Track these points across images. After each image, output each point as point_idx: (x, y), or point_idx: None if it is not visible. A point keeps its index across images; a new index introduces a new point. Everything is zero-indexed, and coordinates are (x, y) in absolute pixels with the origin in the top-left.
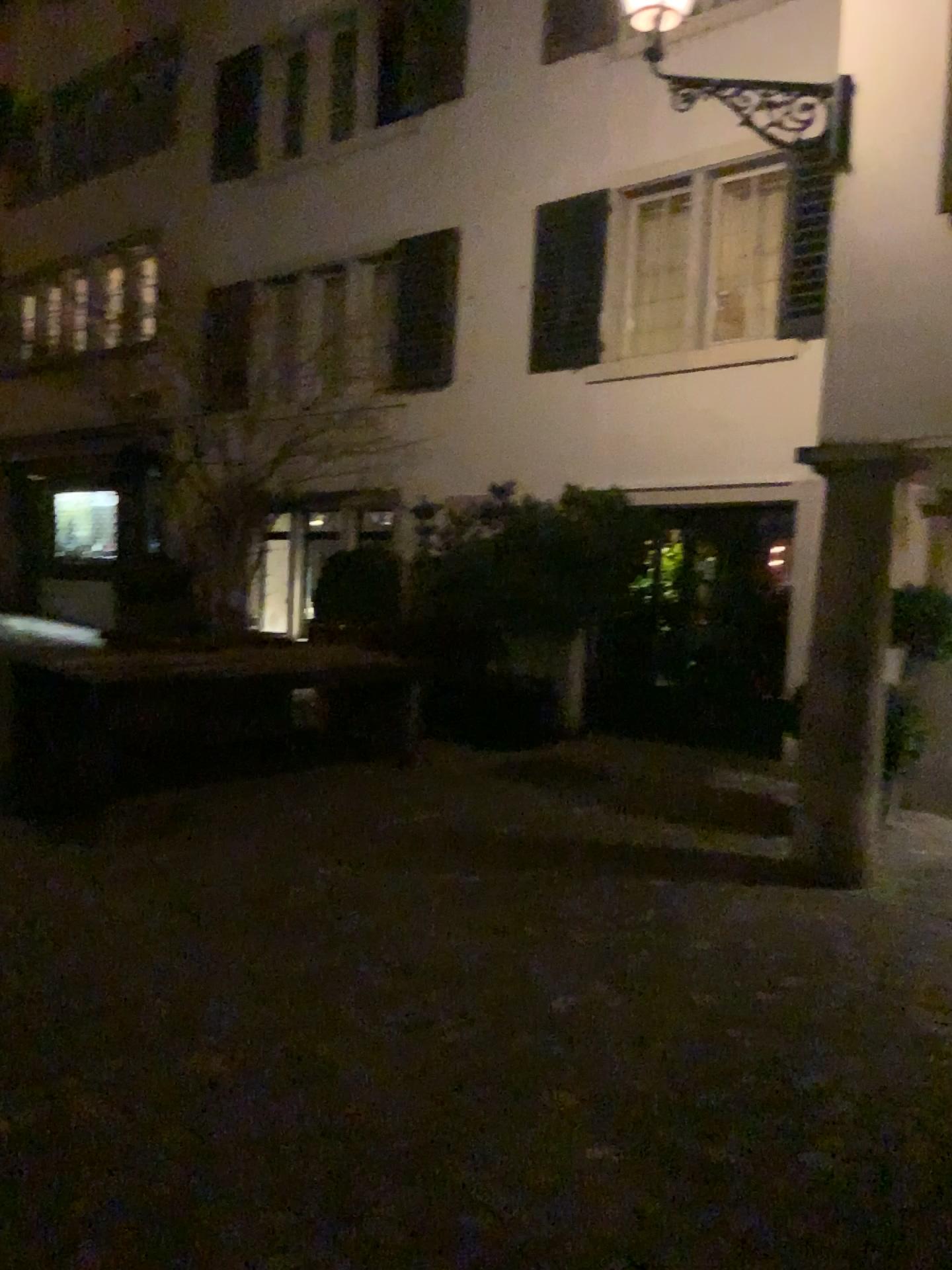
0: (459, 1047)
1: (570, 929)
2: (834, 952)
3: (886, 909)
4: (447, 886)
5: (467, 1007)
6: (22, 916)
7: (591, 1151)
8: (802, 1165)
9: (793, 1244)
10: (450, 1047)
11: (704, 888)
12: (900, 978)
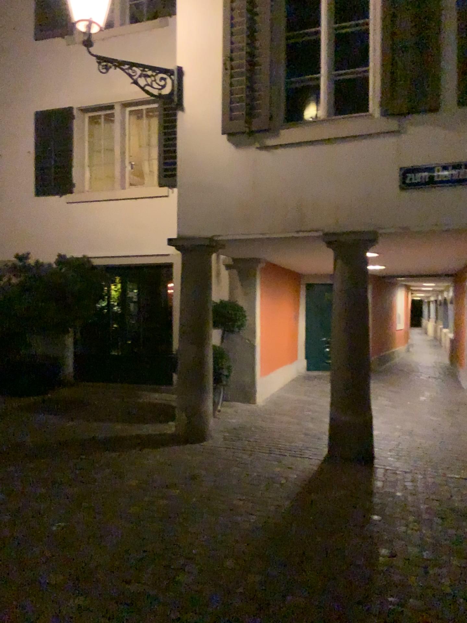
0: None
1: (63, 485)
2: (194, 474)
3: (217, 449)
4: None
5: (3, 538)
6: None
7: (70, 600)
8: (176, 580)
9: (171, 620)
10: None
11: (133, 452)
12: (222, 481)
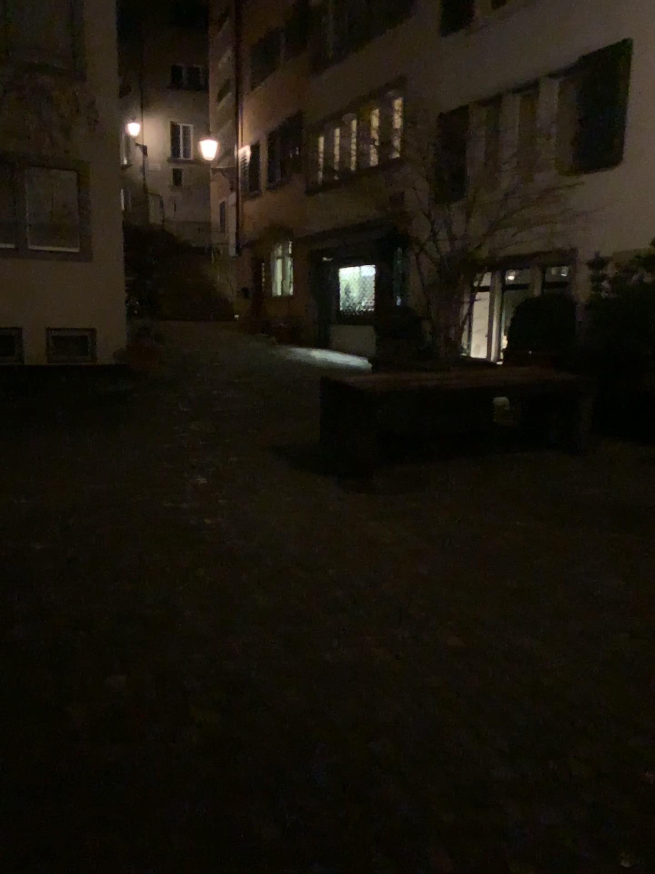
0: (629, 660)
1: None
2: None
3: None
4: (615, 543)
5: (634, 632)
6: (330, 538)
7: None
8: None
9: None
10: (622, 659)
11: None
12: None
